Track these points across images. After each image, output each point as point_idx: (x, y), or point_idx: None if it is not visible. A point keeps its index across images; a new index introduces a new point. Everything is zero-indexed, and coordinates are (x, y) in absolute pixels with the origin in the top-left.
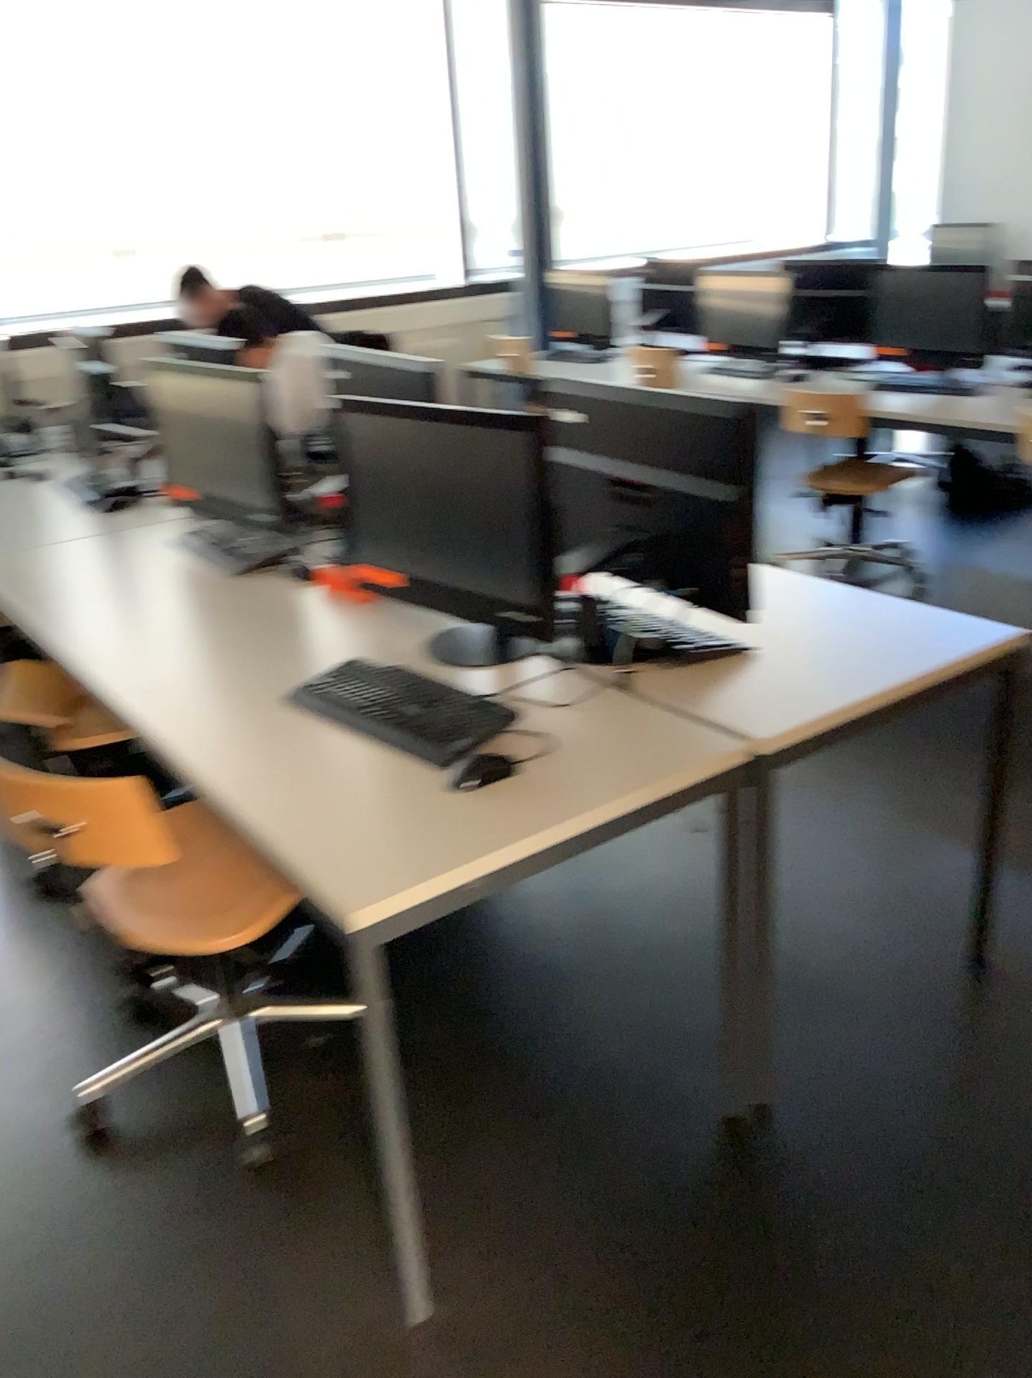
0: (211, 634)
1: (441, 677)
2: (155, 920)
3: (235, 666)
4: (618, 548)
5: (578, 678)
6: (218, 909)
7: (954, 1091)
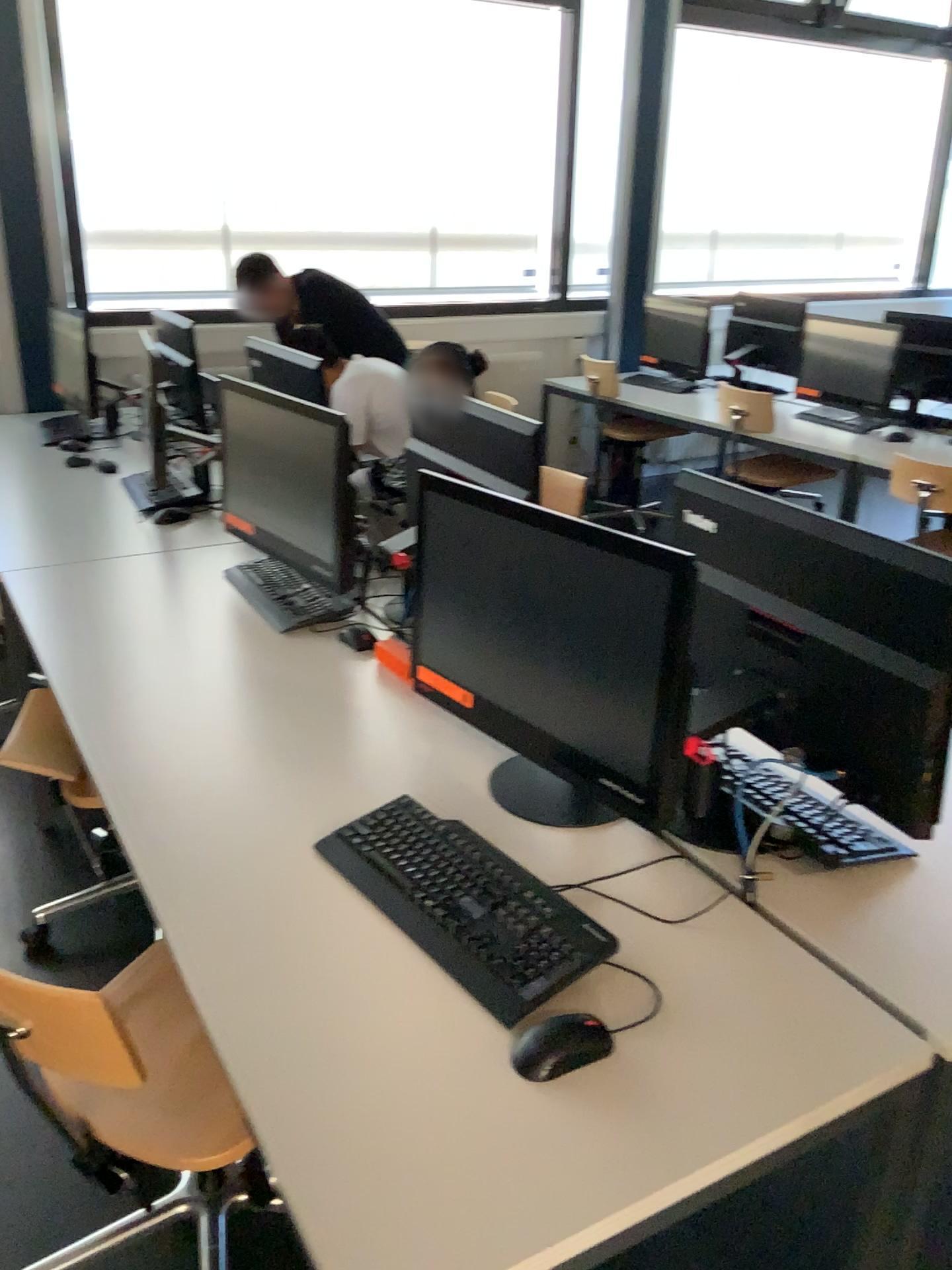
0: (243, 720)
1: (511, 841)
2: (121, 1115)
3: (263, 779)
4: (749, 699)
5: (685, 872)
6: (203, 1101)
7: None
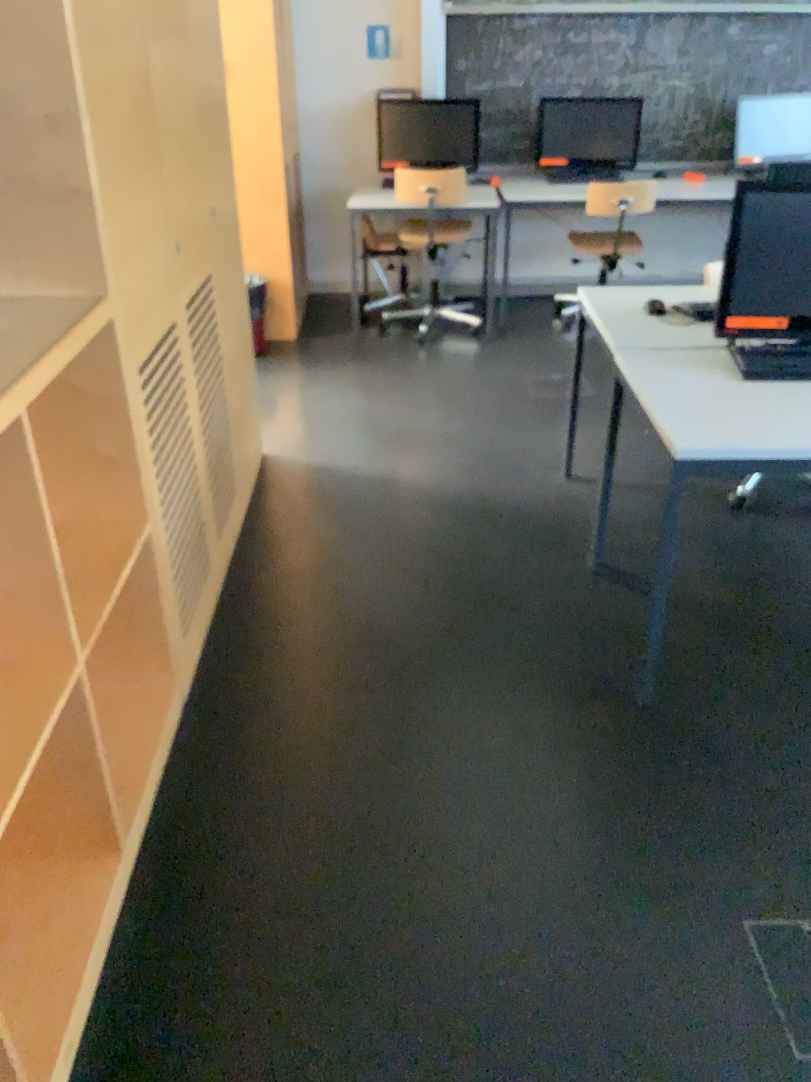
0: None
1: None
2: None
3: None
4: None
5: None
6: None
7: (546, 617)
